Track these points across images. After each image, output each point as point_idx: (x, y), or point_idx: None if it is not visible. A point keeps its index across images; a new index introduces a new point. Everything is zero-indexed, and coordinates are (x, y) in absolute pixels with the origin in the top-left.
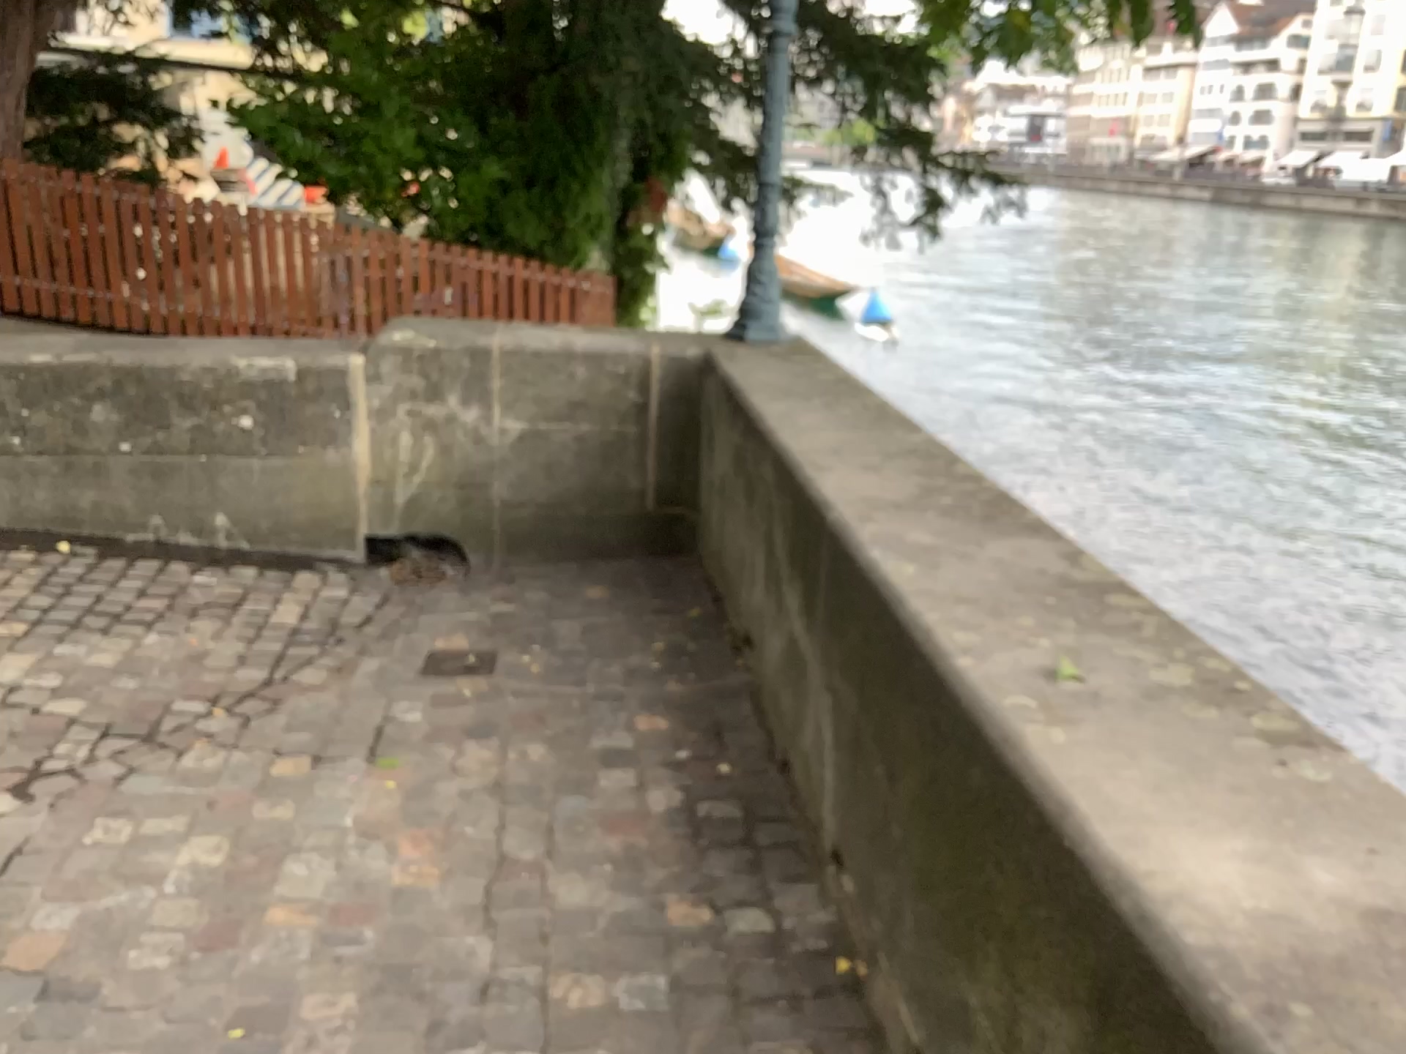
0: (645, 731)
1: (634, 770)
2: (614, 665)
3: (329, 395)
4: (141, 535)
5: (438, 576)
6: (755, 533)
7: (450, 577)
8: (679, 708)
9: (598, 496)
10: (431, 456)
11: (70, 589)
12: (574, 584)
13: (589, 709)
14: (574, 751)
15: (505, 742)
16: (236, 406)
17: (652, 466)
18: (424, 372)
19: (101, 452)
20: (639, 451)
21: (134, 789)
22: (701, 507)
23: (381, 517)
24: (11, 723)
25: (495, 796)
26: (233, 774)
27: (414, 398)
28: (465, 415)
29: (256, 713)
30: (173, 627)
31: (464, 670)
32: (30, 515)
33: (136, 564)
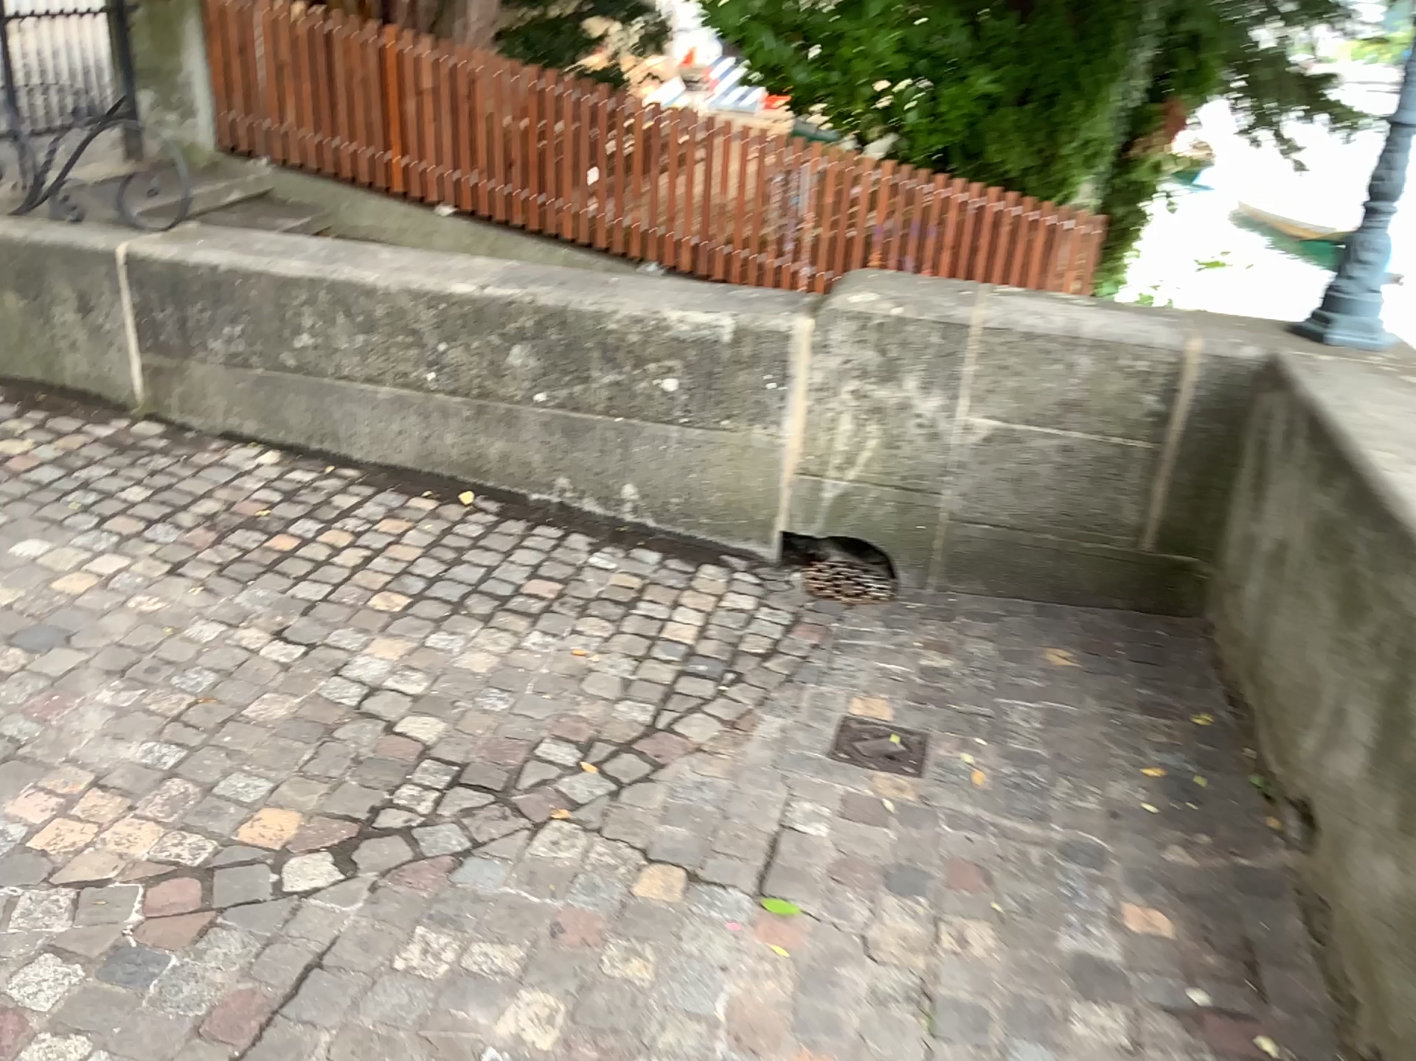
0: (1139, 935)
1: (1124, 1013)
2: (1091, 795)
3: (767, 362)
4: (543, 494)
5: (864, 597)
6: (1355, 668)
7: (877, 601)
8: (1189, 899)
9: (1081, 525)
10: (877, 448)
11: (459, 554)
12: (1035, 638)
13: (1056, 871)
14: (1032, 950)
15: (935, 910)
16: (660, 362)
17: (1163, 497)
18: (884, 344)
19: (512, 399)
20: (1149, 475)
21: (464, 881)
22: (1227, 566)
23: (806, 512)
24: (355, 742)
25: (916, 1018)
26: (580, 882)
27: (867, 374)
28: (926, 402)
29: (625, 779)
30: (555, 625)
31: (886, 762)
32: (434, 459)
33: (533, 528)
